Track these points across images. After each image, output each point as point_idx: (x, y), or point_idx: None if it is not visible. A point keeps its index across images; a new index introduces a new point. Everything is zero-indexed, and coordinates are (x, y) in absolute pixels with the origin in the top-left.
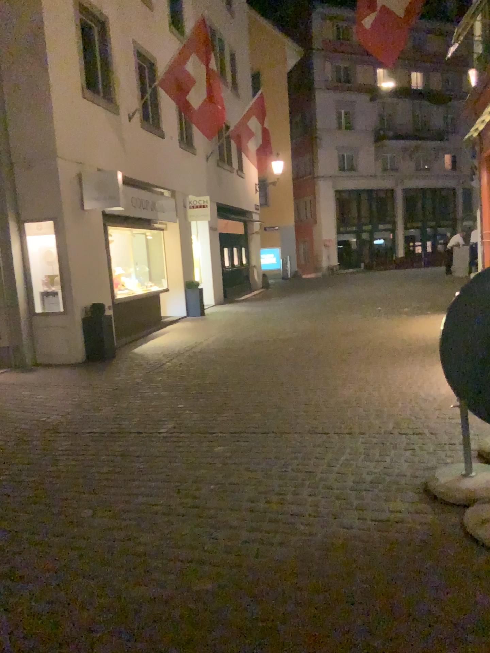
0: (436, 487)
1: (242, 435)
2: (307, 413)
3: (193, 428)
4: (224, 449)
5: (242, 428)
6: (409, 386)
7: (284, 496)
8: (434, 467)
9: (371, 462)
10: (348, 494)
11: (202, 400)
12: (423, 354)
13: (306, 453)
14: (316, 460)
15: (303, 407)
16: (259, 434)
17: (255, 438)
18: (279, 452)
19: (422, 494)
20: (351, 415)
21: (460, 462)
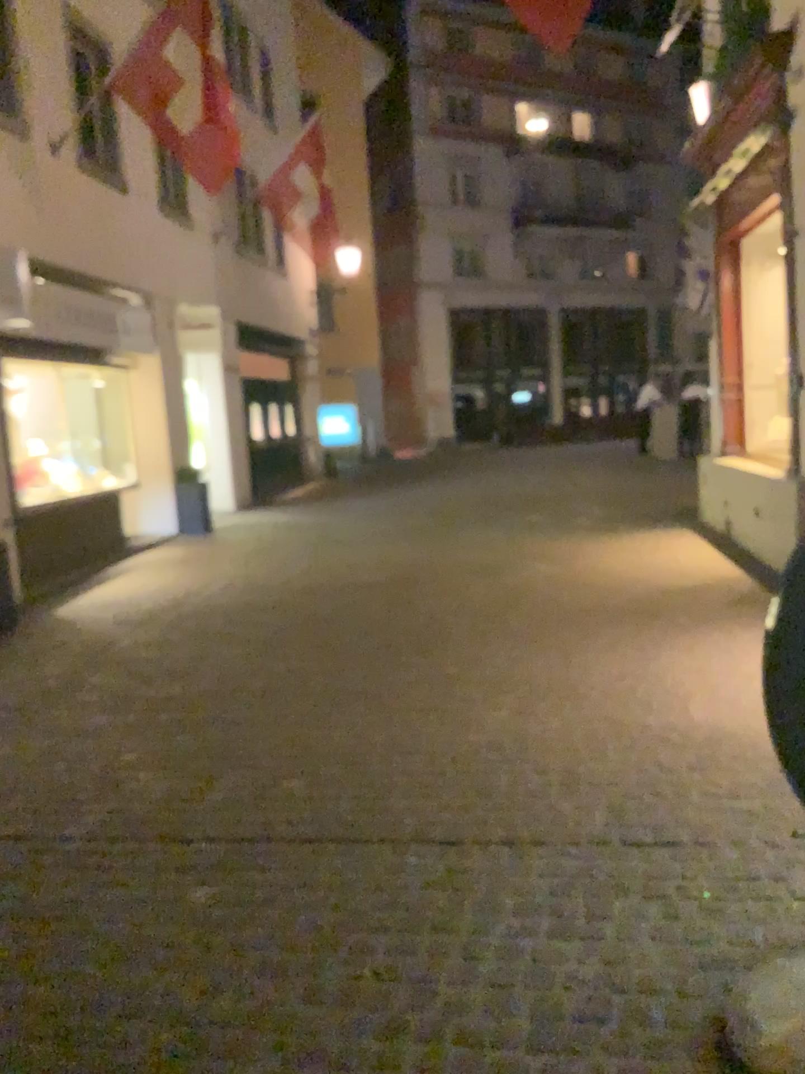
0: (761, 1057)
1: (259, 843)
2: (408, 775)
3: (149, 820)
4: (212, 892)
5: (261, 820)
6: (623, 705)
7: (355, 1073)
8: (731, 967)
9: (572, 943)
10: (524, 1071)
11: (179, 739)
12: (637, 622)
13: (410, 907)
14: (435, 933)
15: (399, 759)
16: (300, 842)
17: (289, 853)
18: (344, 902)
19: (719, 1070)
20: (508, 786)
21: (797, 955)
